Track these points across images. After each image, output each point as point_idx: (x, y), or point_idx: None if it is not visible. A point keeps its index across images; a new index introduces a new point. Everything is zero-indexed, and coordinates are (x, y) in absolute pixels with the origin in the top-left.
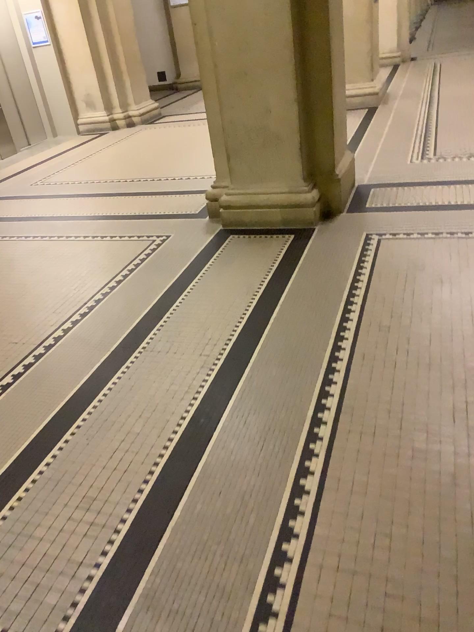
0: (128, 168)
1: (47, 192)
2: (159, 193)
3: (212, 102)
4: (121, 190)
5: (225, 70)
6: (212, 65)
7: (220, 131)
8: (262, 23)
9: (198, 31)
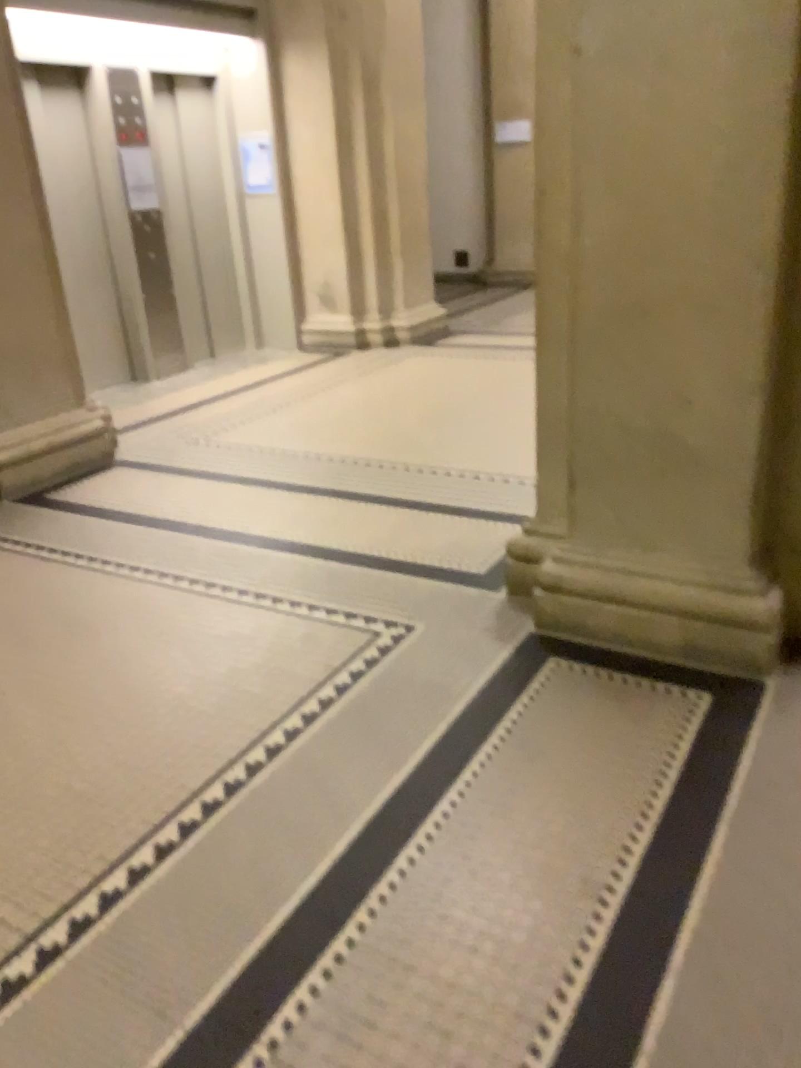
0: (372, 433)
1: (213, 466)
2: (420, 503)
3: (559, 354)
4: (348, 483)
5: (600, 291)
6: (571, 278)
7: (569, 417)
8: (705, 198)
9: (550, 204)
